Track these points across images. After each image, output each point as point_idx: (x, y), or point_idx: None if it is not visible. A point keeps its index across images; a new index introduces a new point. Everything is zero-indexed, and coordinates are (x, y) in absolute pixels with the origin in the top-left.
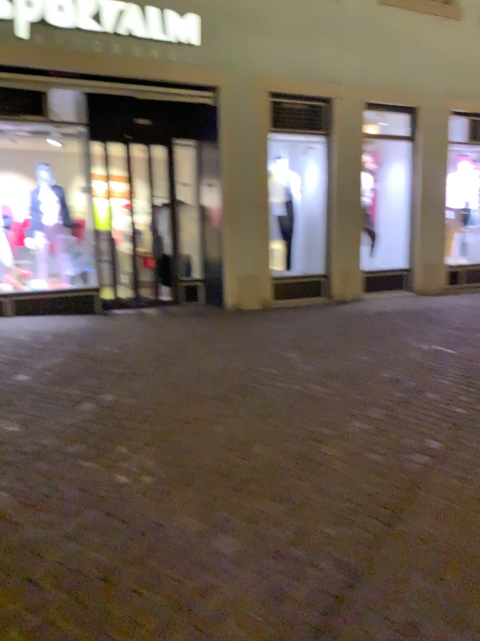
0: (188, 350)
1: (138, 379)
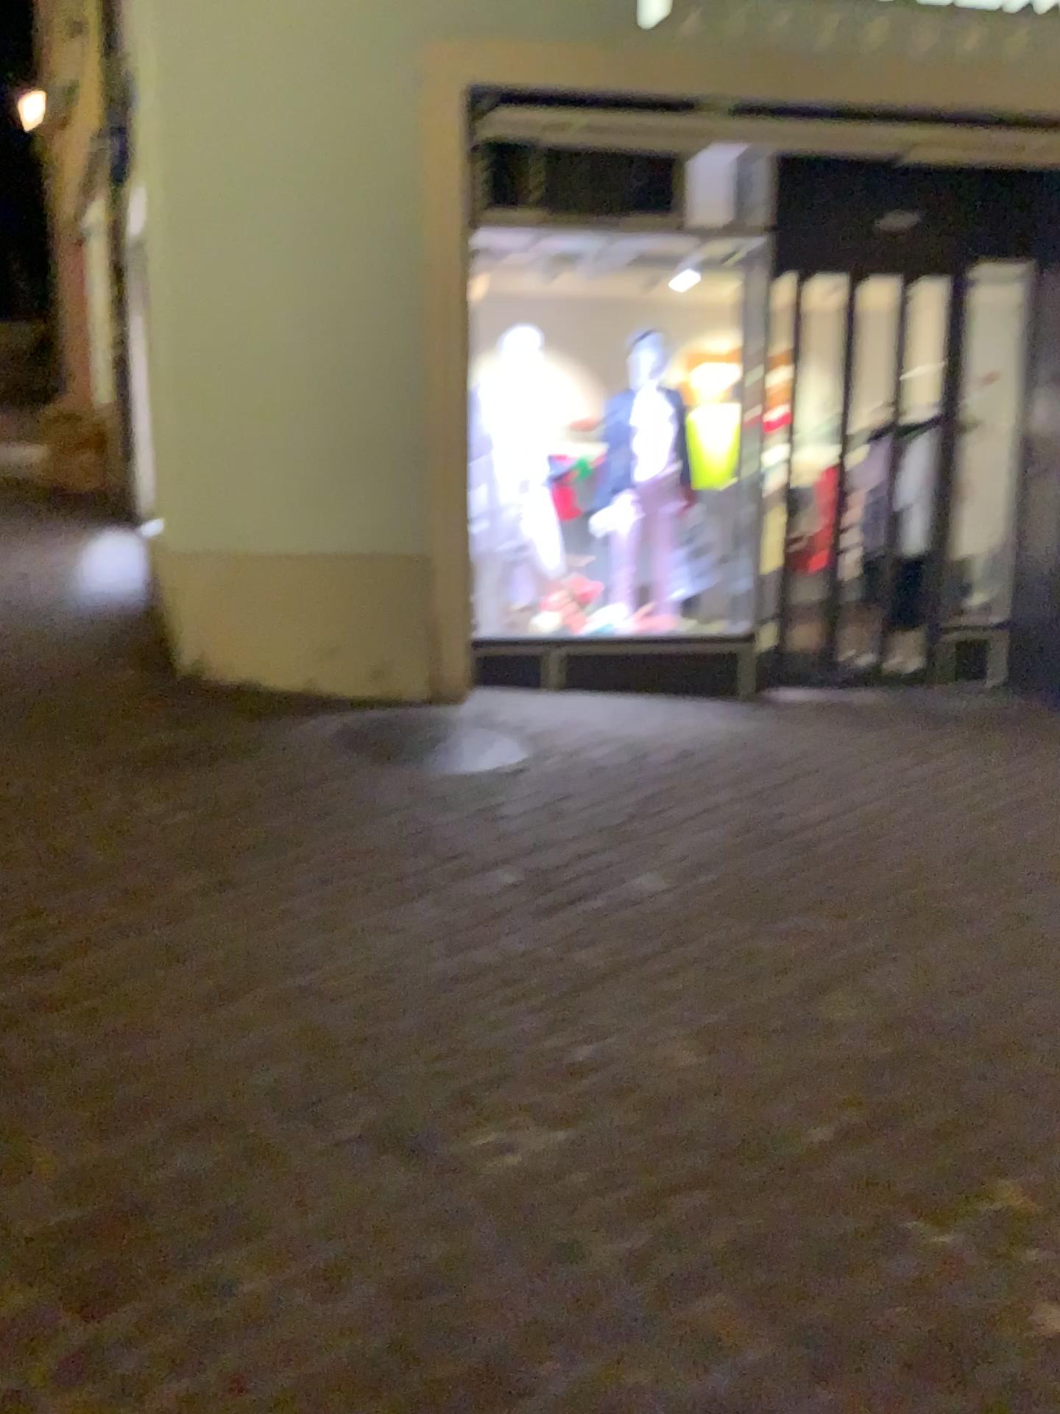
0: (1042, 845)
1: (949, 934)
